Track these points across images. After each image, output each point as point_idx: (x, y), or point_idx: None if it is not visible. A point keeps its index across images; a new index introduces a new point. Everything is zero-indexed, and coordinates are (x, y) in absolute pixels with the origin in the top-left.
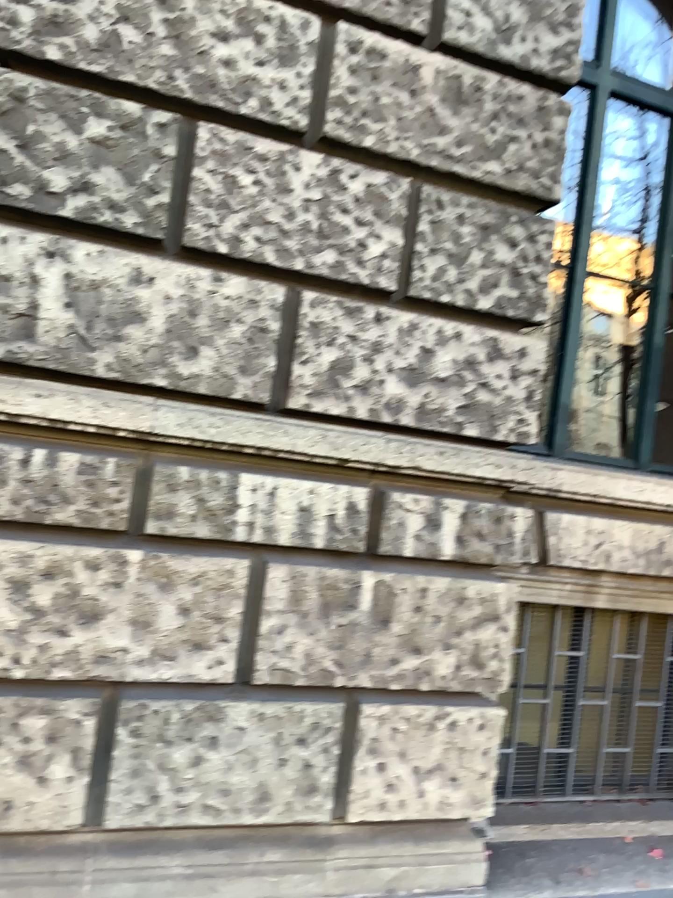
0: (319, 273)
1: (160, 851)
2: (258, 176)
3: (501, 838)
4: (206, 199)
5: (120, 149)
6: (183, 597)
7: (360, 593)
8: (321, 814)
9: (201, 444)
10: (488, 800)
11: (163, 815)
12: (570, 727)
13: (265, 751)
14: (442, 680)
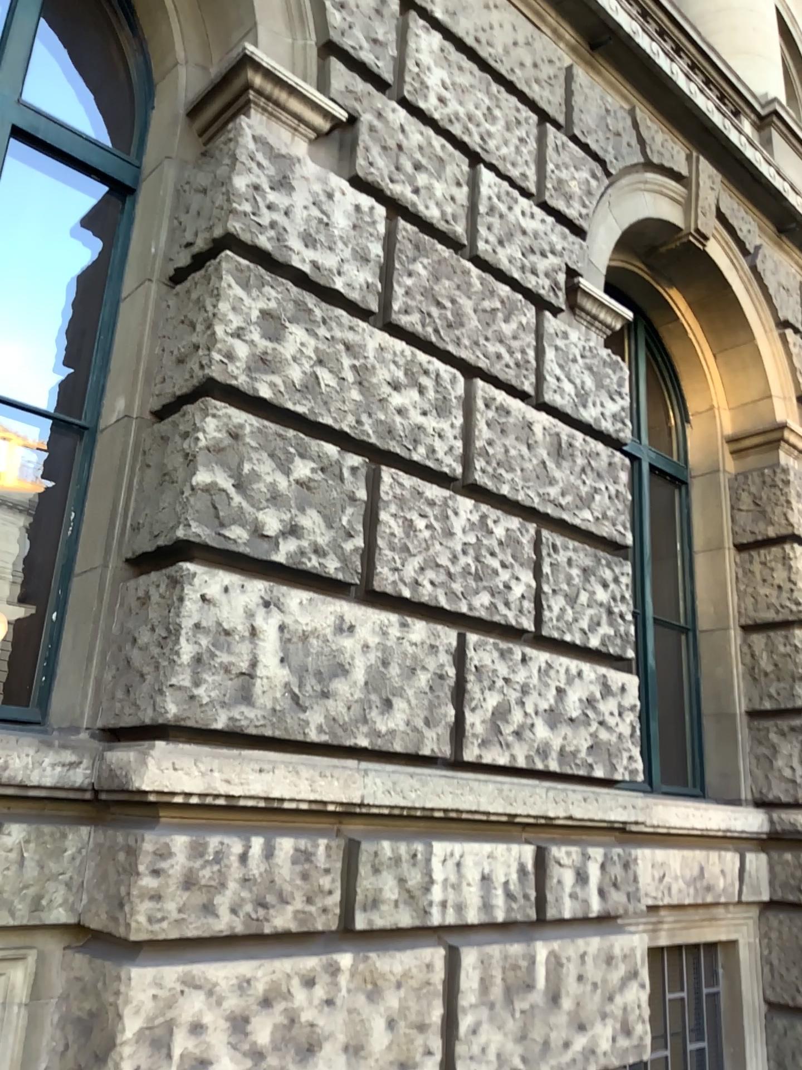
0: (478, 616)
1: None
2: (429, 519)
3: None
4: (390, 541)
5: (320, 489)
6: (393, 1005)
7: (536, 968)
8: None
9: (401, 812)
10: None
11: None
12: None
13: None
14: (604, 1057)
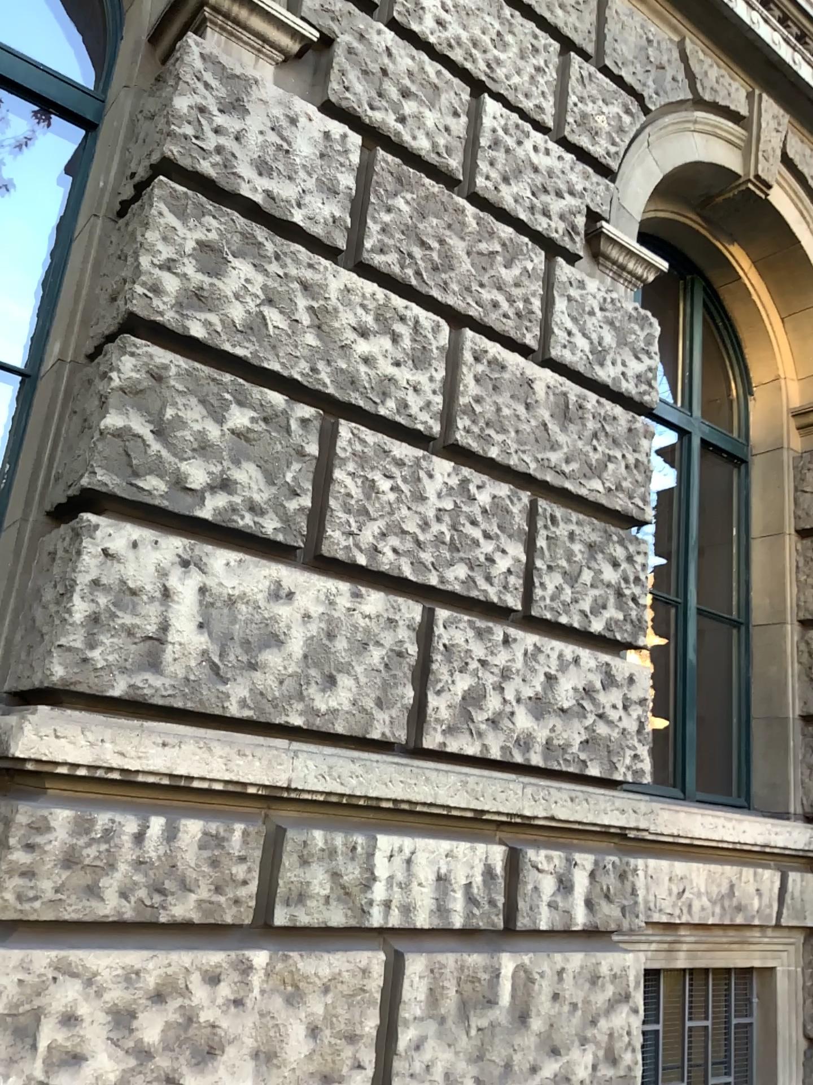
0: (451, 590)
1: None
2: (395, 481)
3: None
4: (345, 503)
5: (261, 442)
6: (316, 1011)
7: (499, 981)
8: None
9: (339, 800)
10: None
11: None
12: None
13: None
14: None
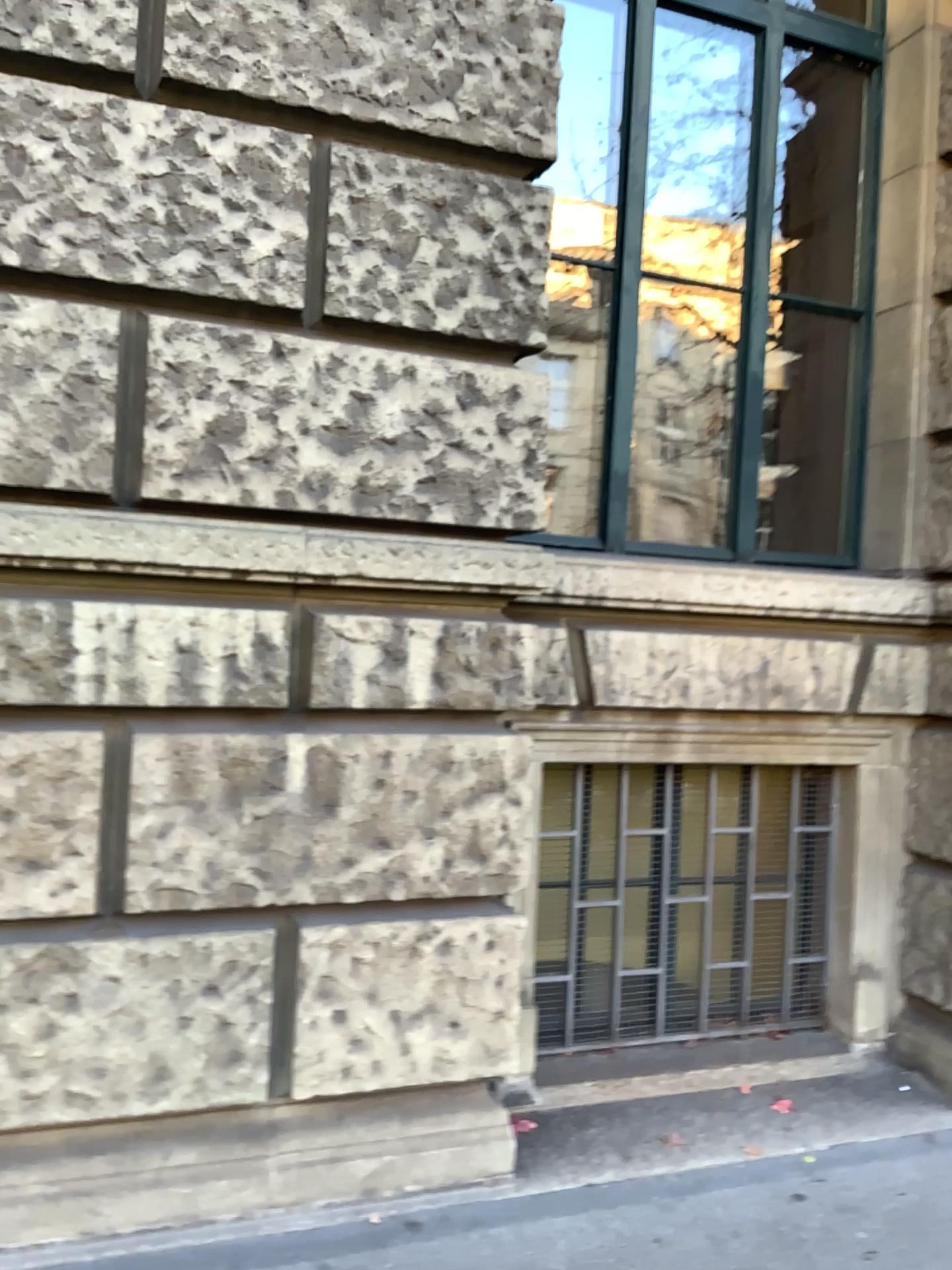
0: (175, 289)
1: (5, 1168)
2: (60, 144)
3: (553, 1101)
4: None
5: None
6: (1, 793)
7: (284, 767)
8: (254, 1093)
9: (6, 562)
10: (515, 1050)
11: (4, 1116)
12: (658, 938)
13: (155, 1009)
14: (424, 884)
